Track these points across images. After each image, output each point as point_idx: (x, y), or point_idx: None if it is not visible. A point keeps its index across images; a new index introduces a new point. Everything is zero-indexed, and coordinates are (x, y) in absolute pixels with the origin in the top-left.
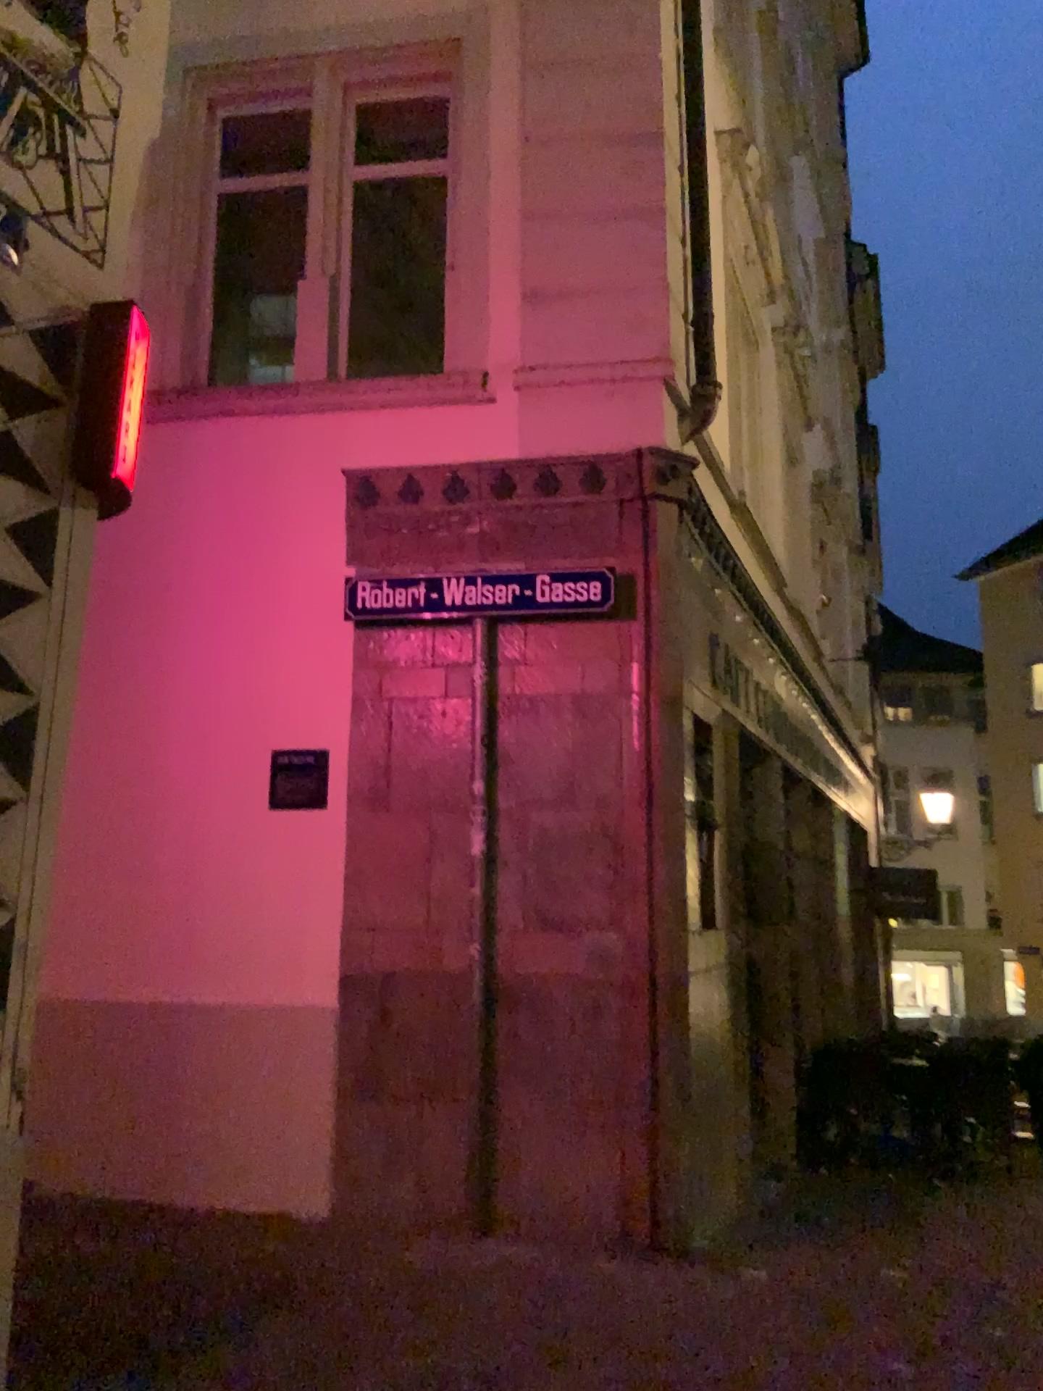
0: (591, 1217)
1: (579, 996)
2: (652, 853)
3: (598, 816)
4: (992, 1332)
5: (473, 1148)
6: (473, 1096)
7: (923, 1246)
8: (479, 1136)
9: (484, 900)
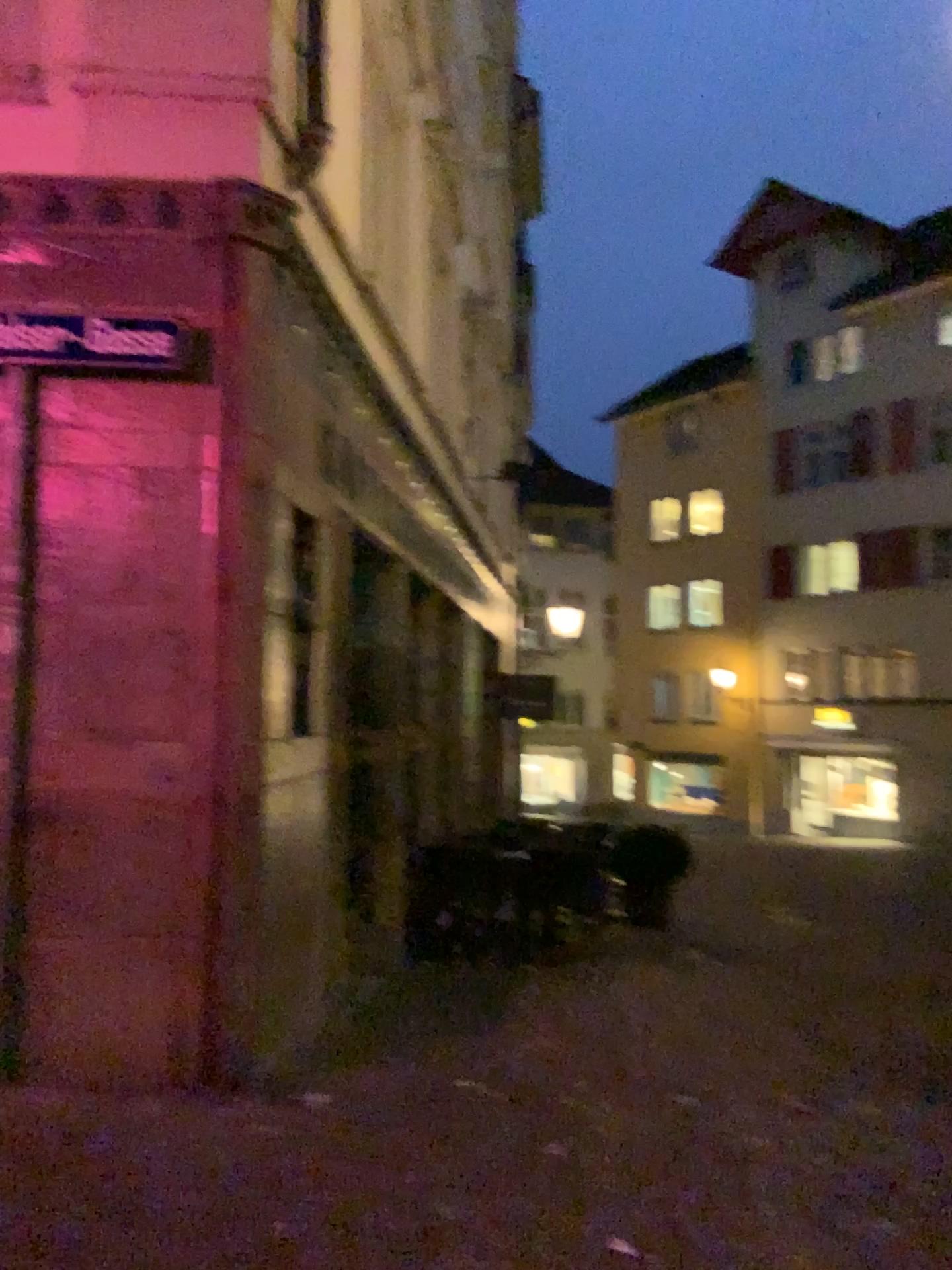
0: (137, 1054)
1: (134, 811)
2: (224, 652)
3: (164, 609)
4: (548, 1149)
5: (0, 986)
6: (4, 928)
7: (496, 1051)
8: (8, 972)
9: (24, 704)
